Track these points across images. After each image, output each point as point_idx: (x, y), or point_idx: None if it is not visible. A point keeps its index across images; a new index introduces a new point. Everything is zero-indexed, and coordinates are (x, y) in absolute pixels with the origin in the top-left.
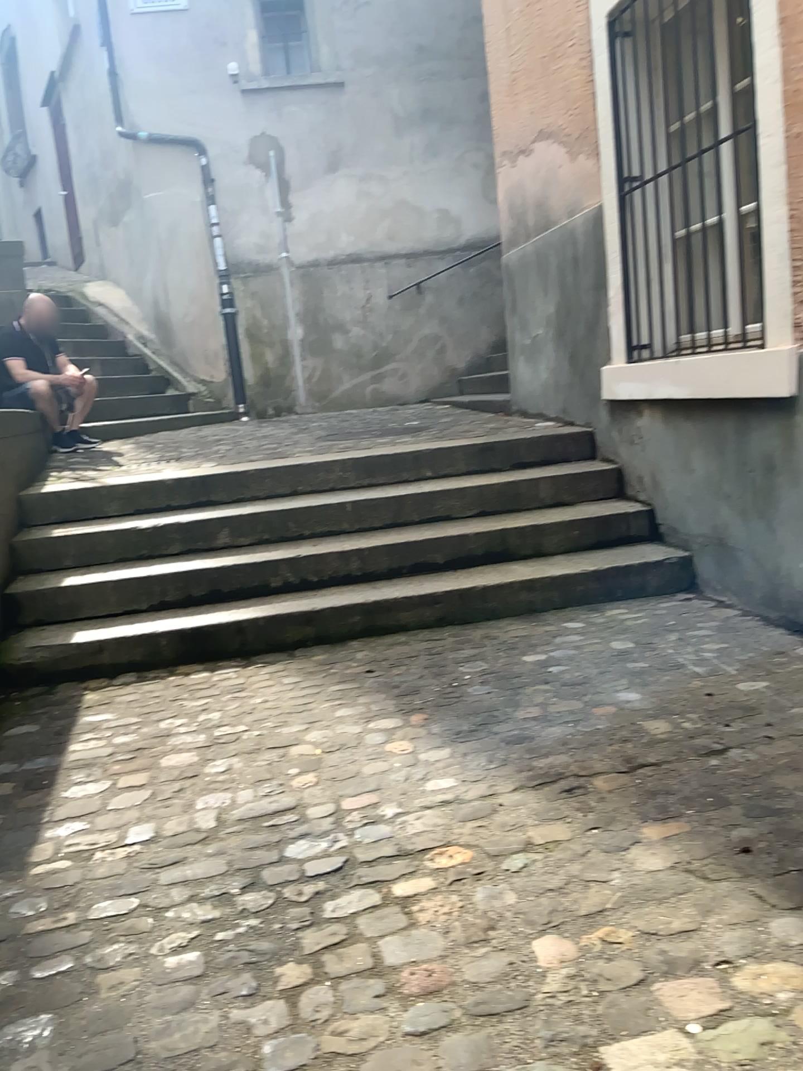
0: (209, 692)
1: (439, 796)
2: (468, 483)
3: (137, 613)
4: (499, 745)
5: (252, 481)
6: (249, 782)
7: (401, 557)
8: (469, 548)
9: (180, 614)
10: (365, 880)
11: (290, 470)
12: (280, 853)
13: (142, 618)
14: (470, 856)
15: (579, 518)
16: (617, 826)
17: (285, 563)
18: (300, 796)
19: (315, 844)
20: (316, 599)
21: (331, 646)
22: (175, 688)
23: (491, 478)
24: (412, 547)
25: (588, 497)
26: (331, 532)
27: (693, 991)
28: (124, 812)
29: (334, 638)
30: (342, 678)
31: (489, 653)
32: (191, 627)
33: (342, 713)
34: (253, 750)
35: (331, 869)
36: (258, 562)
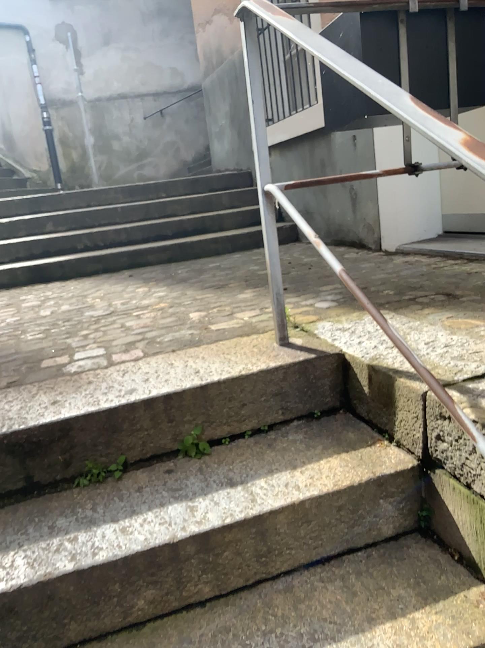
0: (46, 287)
1: (157, 294)
2: (184, 199)
3: (4, 260)
4: (189, 283)
5: (65, 200)
6: (67, 303)
7: (148, 231)
8: (184, 226)
9: (29, 260)
10: (119, 312)
11: (86, 195)
12: (81, 313)
13: (8, 262)
14: (167, 303)
15: (241, 211)
16: (233, 290)
17: (85, 236)
18: (92, 302)
19: (98, 310)
20: (102, 250)
21: (110, 270)
22: (28, 288)
23: (196, 196)
24: (153, 227)
25: (246, 202)
26: (110, 222)
27: (249, 311)
28: (4, 314)
29: (112, 267)
30: (115, 276)
31: (191, 264)
32: (35, 264)
33: (114, 284)
34: (69, 296)
35: (104, 313)
36: (70, 236)
